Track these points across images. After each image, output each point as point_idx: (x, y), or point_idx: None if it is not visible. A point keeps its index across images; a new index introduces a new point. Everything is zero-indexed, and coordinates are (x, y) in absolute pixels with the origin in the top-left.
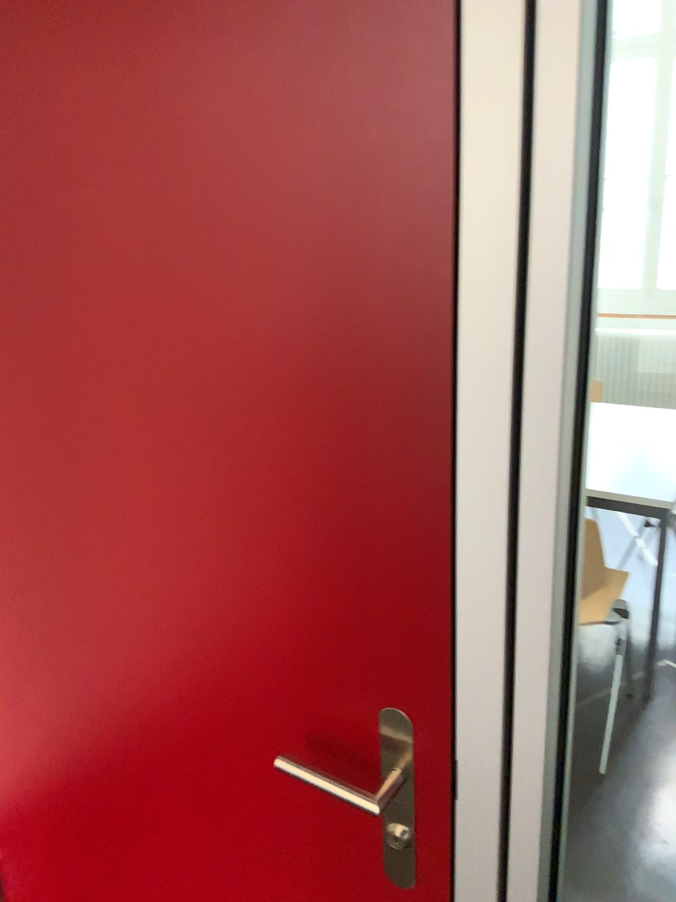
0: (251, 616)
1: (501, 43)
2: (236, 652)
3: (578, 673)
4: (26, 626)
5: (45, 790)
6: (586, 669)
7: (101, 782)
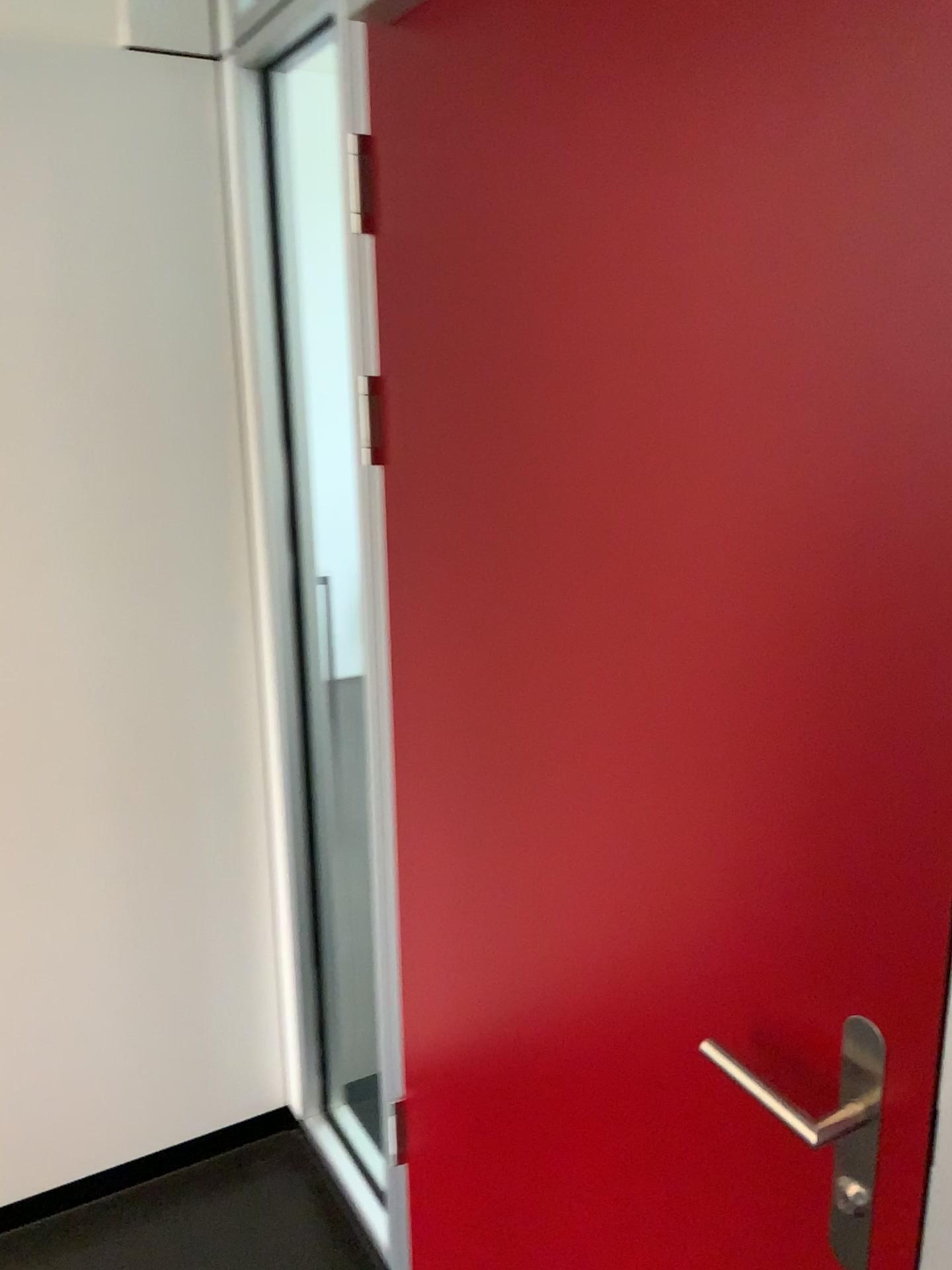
0: (708, 861)
1: None
2: (687, 904)
3: None
4: (474, 828)
5: (469, 1029)
6: None
7: (527, 1034)
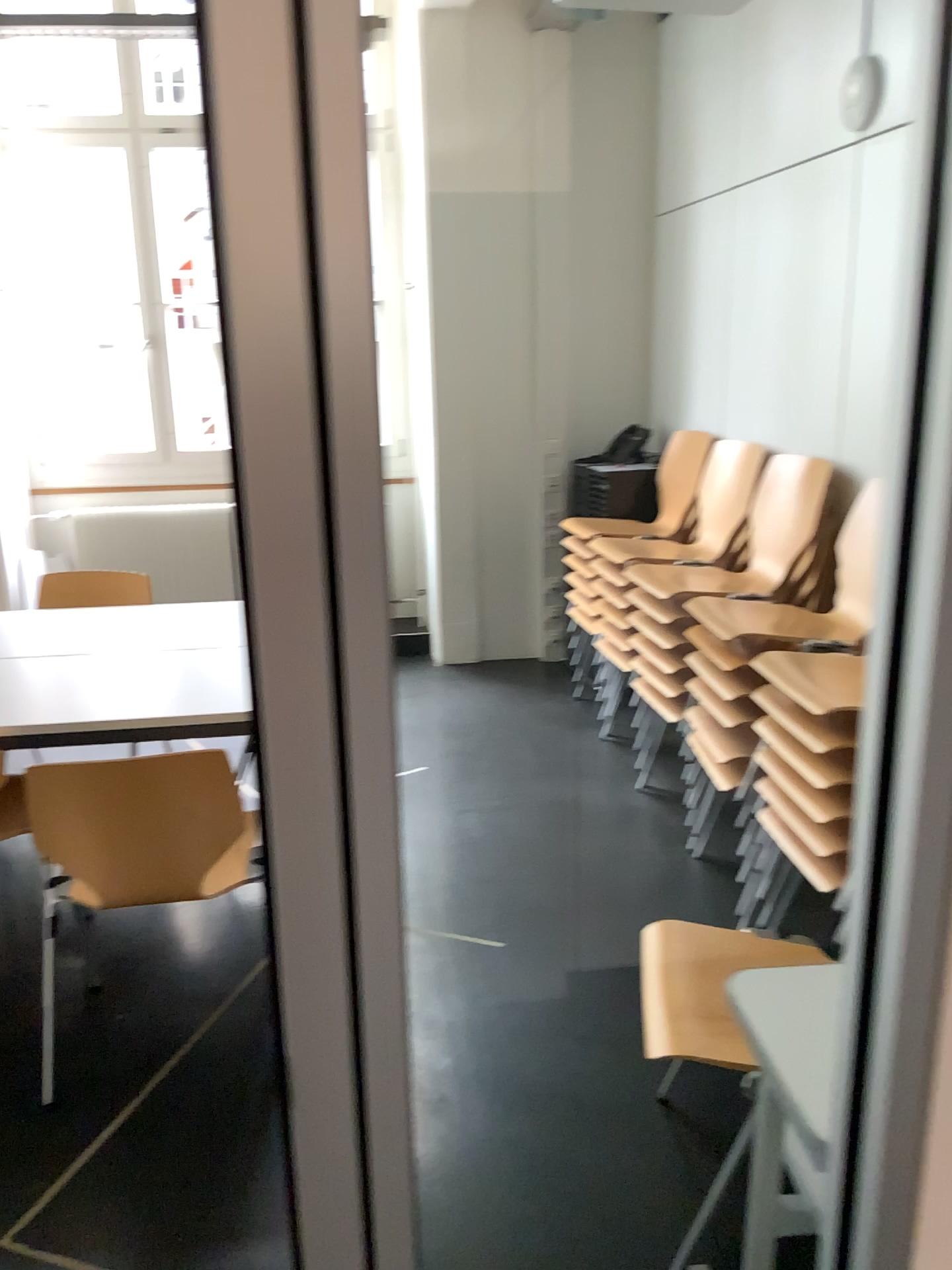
0: None
1: (257, 160)
2: None
3: (206, 968)
4: None
5: None
6: (215, 959)
7: None
